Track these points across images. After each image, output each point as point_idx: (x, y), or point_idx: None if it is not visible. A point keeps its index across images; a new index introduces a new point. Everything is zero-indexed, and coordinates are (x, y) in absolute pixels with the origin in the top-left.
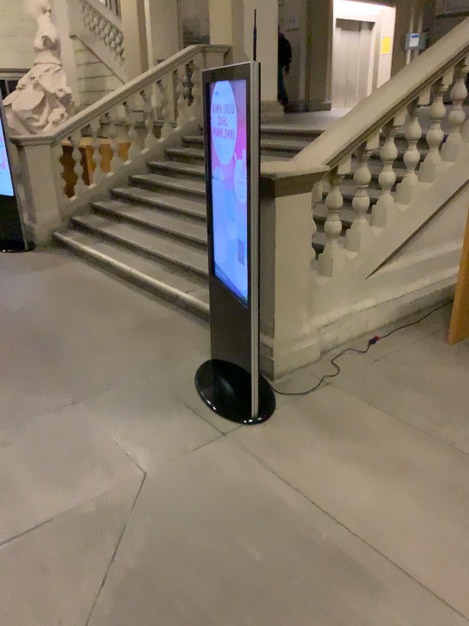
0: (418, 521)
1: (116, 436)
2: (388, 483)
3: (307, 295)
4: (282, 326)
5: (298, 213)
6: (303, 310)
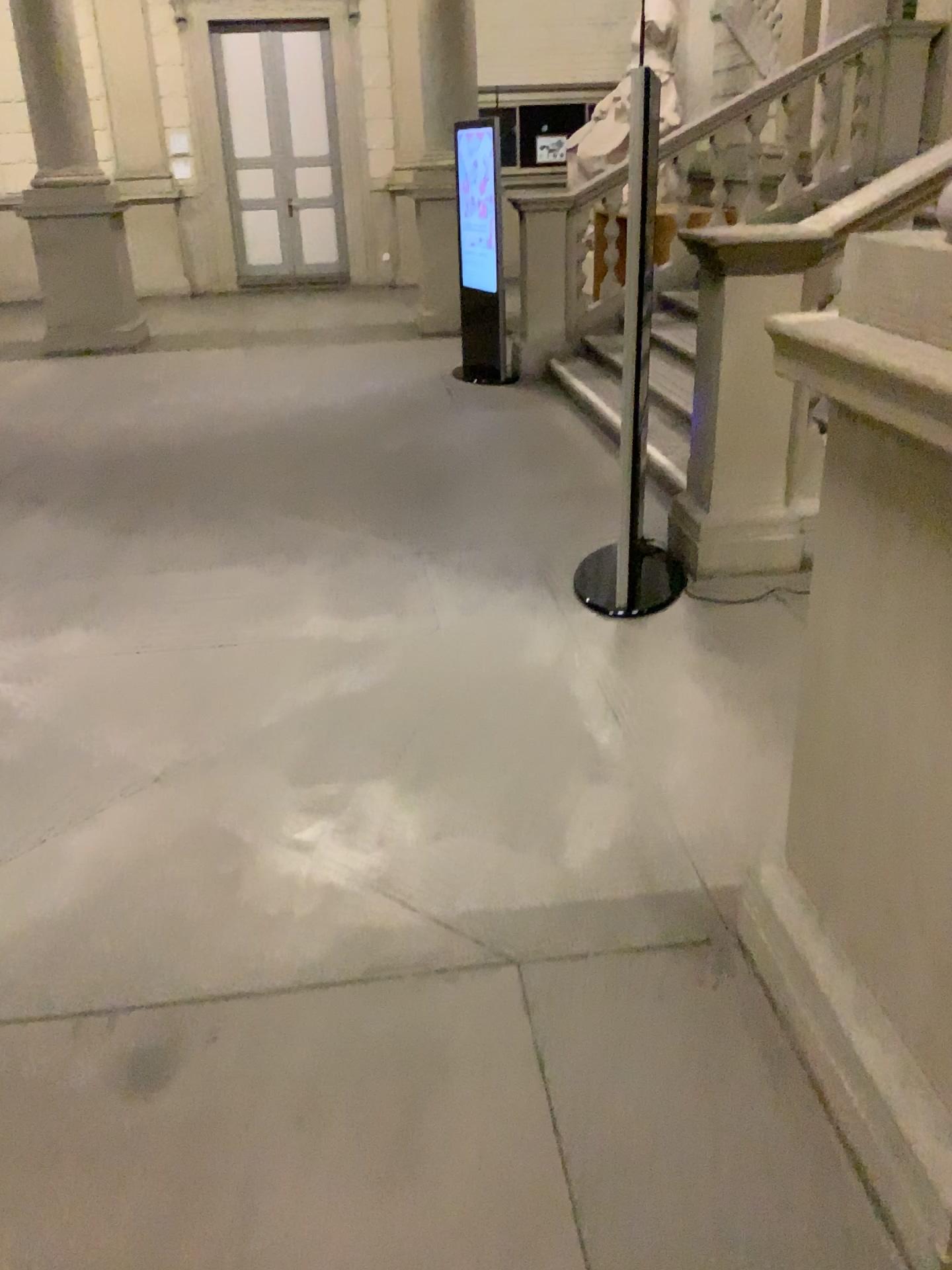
0: (720, 739)
1: (435, 588)
2: (729, 703)
3: (789, 454)
4: (722, 492)
5: (772, 309)
6: (777, 477)
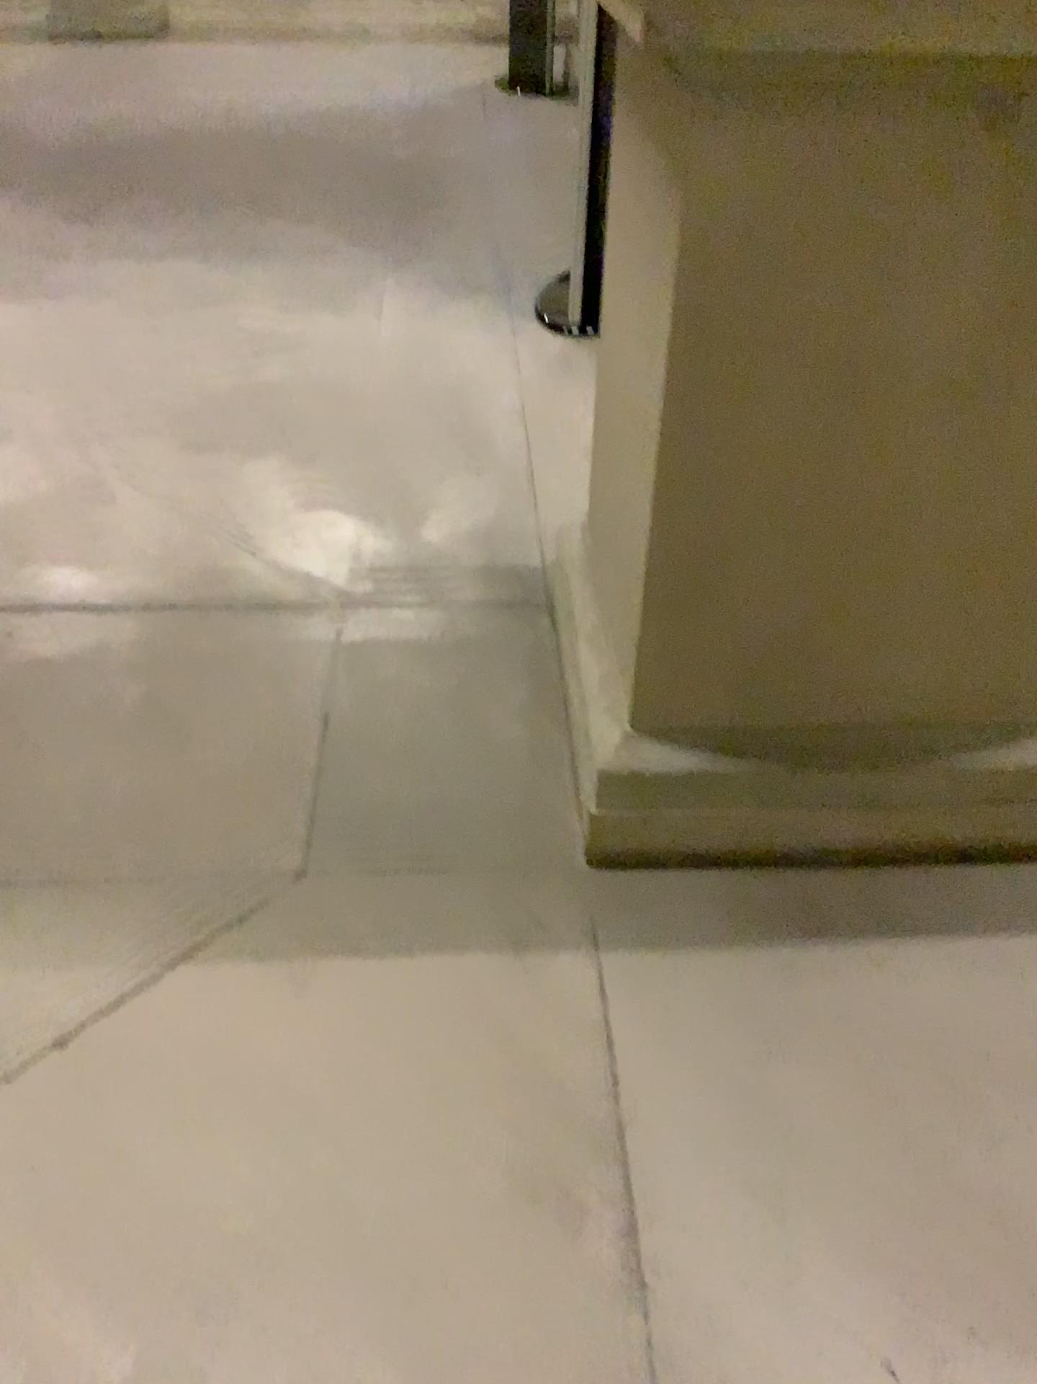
0: None
1: (392, 298)
2: None
3: None
4: None
5: None
6: None
